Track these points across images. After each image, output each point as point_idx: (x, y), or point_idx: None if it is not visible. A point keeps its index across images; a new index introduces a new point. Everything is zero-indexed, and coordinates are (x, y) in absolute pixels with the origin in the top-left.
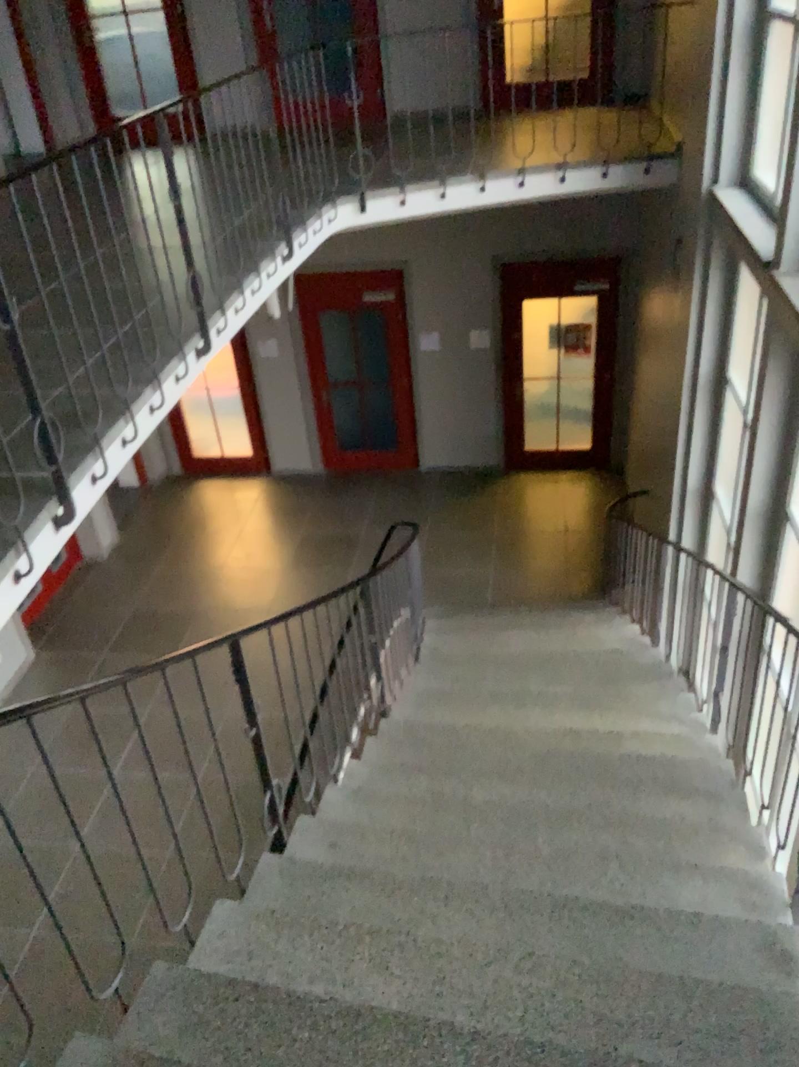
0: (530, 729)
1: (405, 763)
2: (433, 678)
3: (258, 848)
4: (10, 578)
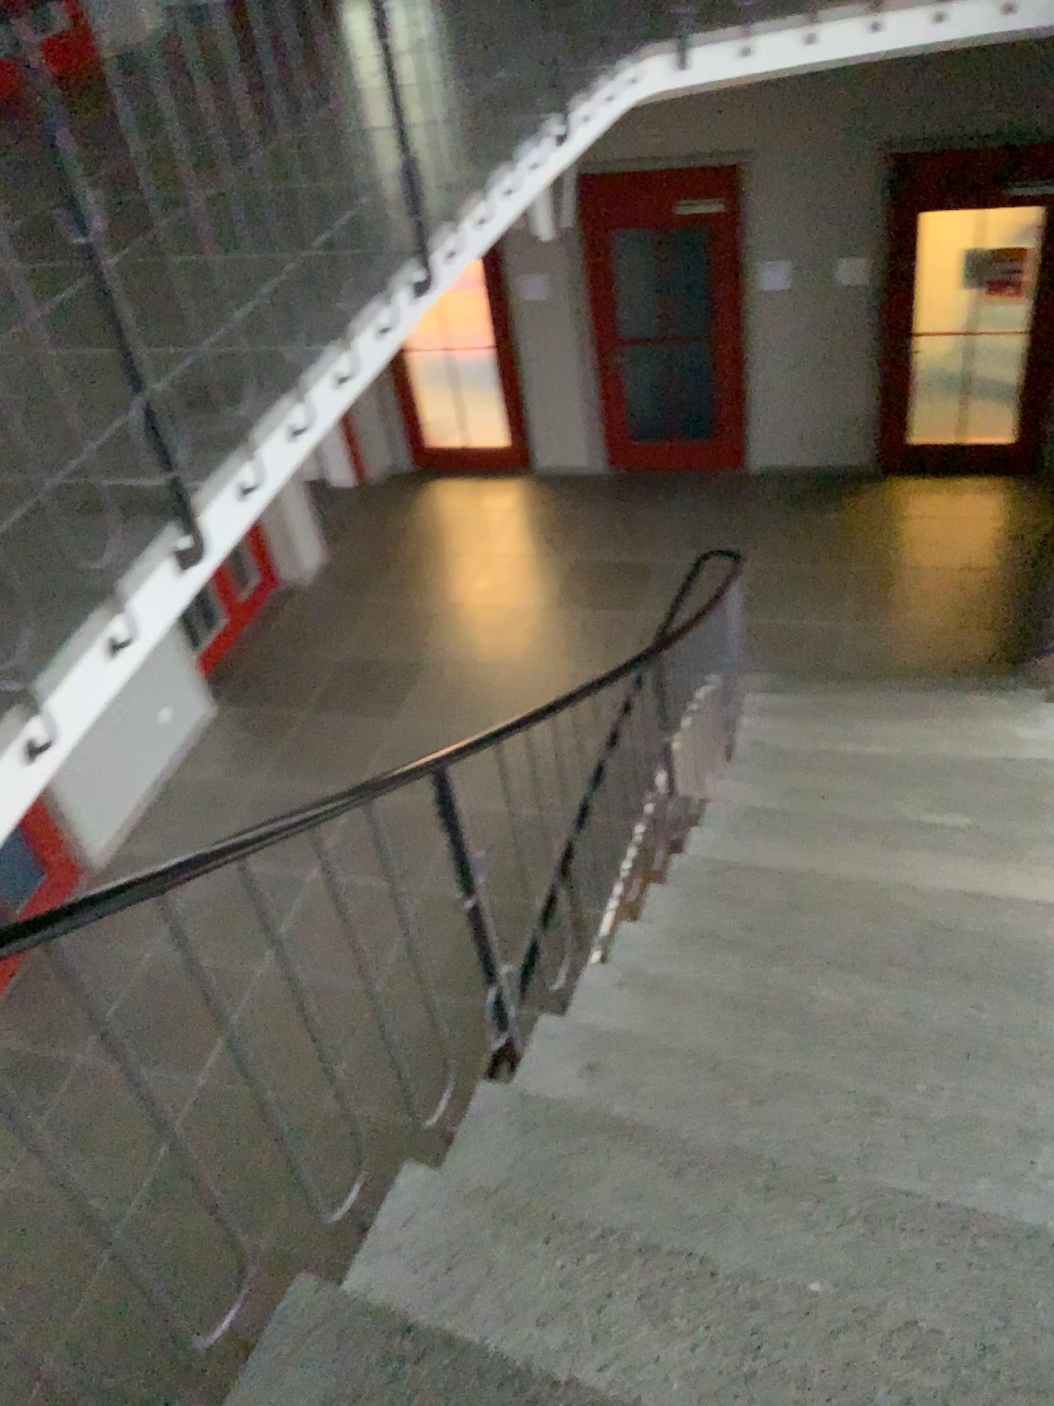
0: (902, 888)
1: (708, 933)
2: (754, 791)
3: (472, 1080)
4: (100, 651)
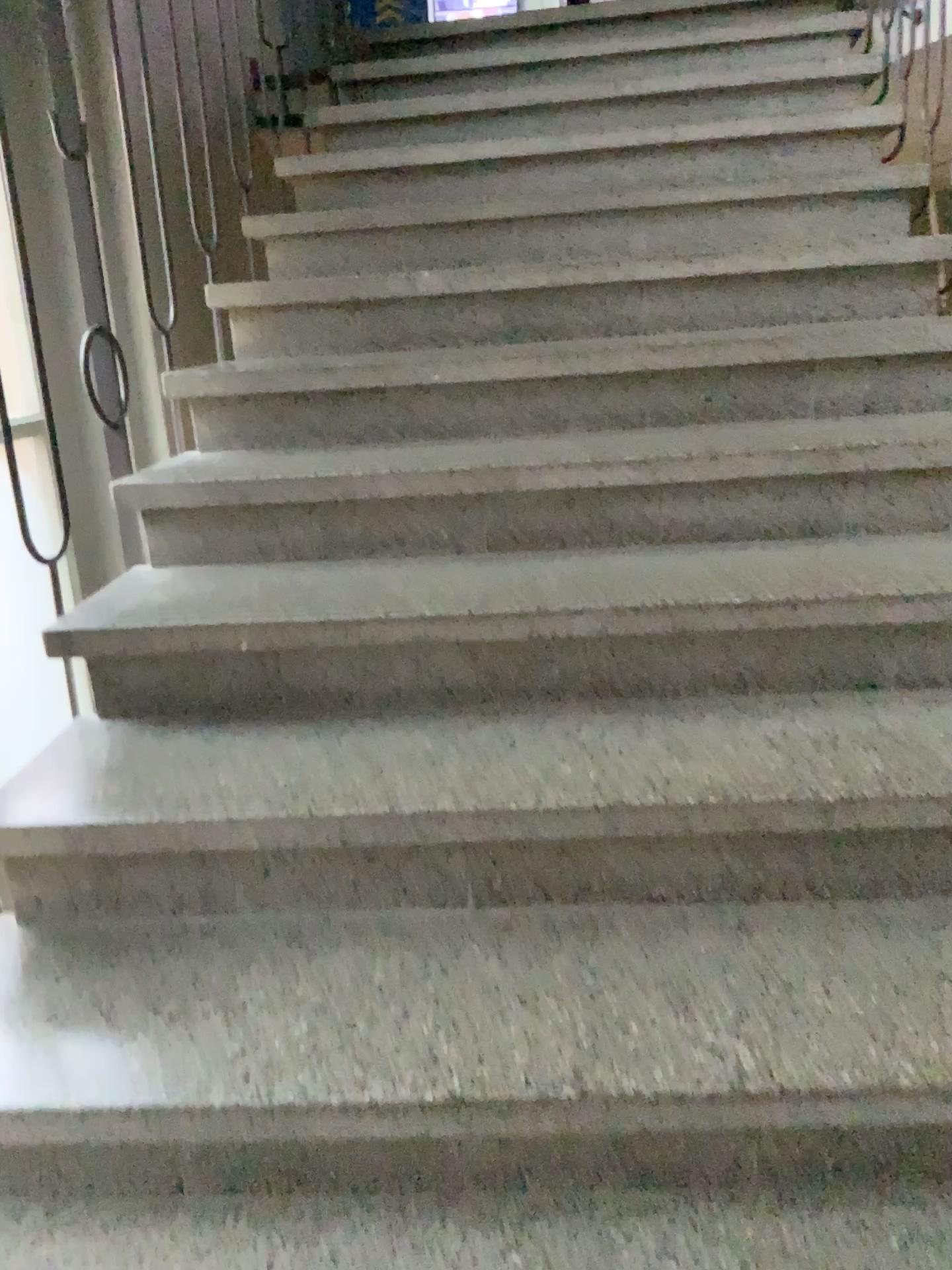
0: None
1: None
2: None
3: None
4: None
